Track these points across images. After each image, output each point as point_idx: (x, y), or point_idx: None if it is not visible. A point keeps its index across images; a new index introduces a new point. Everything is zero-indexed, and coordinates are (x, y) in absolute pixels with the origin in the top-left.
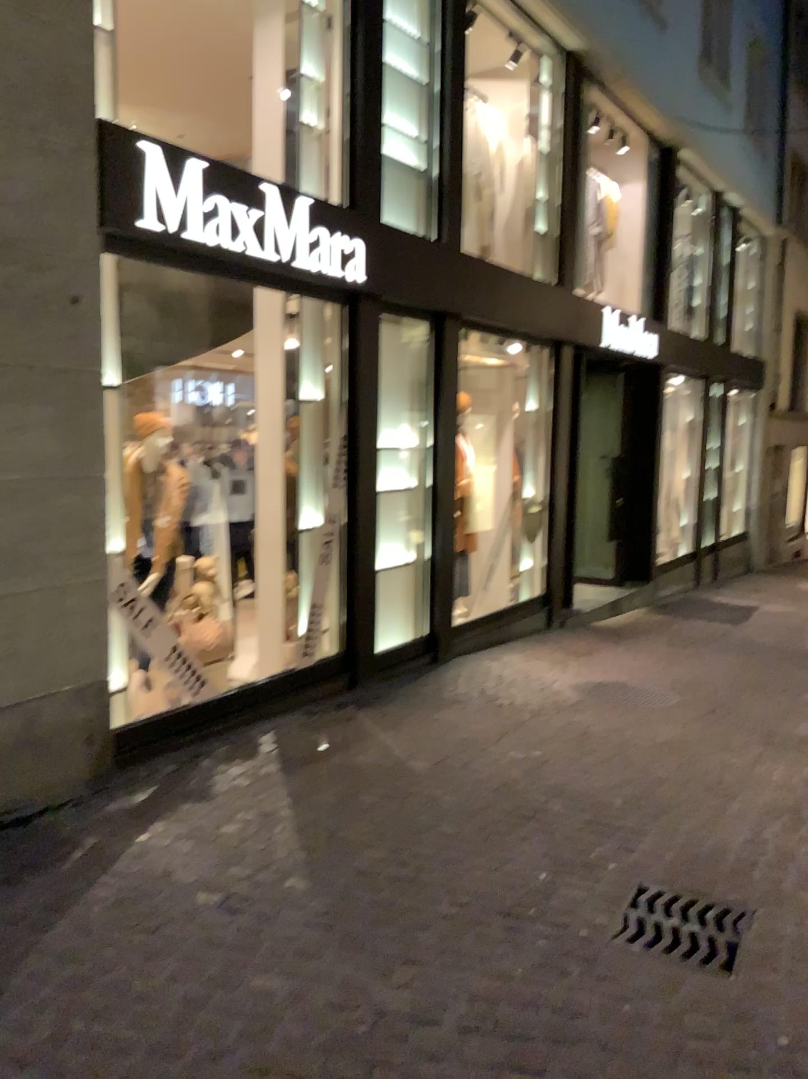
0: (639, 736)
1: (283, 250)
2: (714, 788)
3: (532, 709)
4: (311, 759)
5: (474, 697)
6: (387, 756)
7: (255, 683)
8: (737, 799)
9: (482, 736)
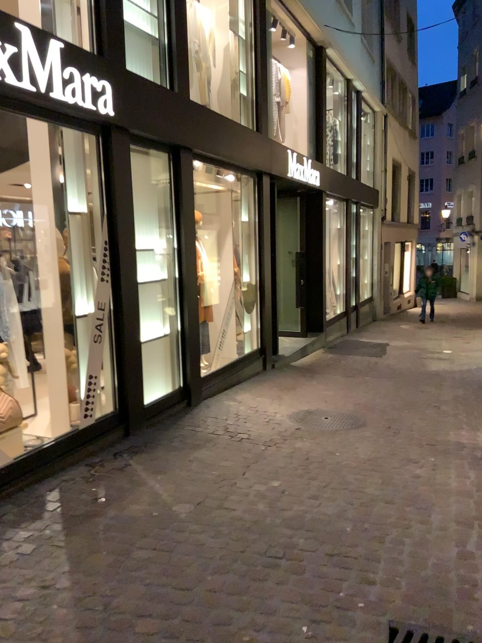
0: (348, 459)
1: (41, 83)
2: (416, 503)
3: (265, 442)
4: (90, 514)
5: (220, 436)
6: (156, 503)
7: (44, 445)
8: (437, 513)
9: (231, 472)
